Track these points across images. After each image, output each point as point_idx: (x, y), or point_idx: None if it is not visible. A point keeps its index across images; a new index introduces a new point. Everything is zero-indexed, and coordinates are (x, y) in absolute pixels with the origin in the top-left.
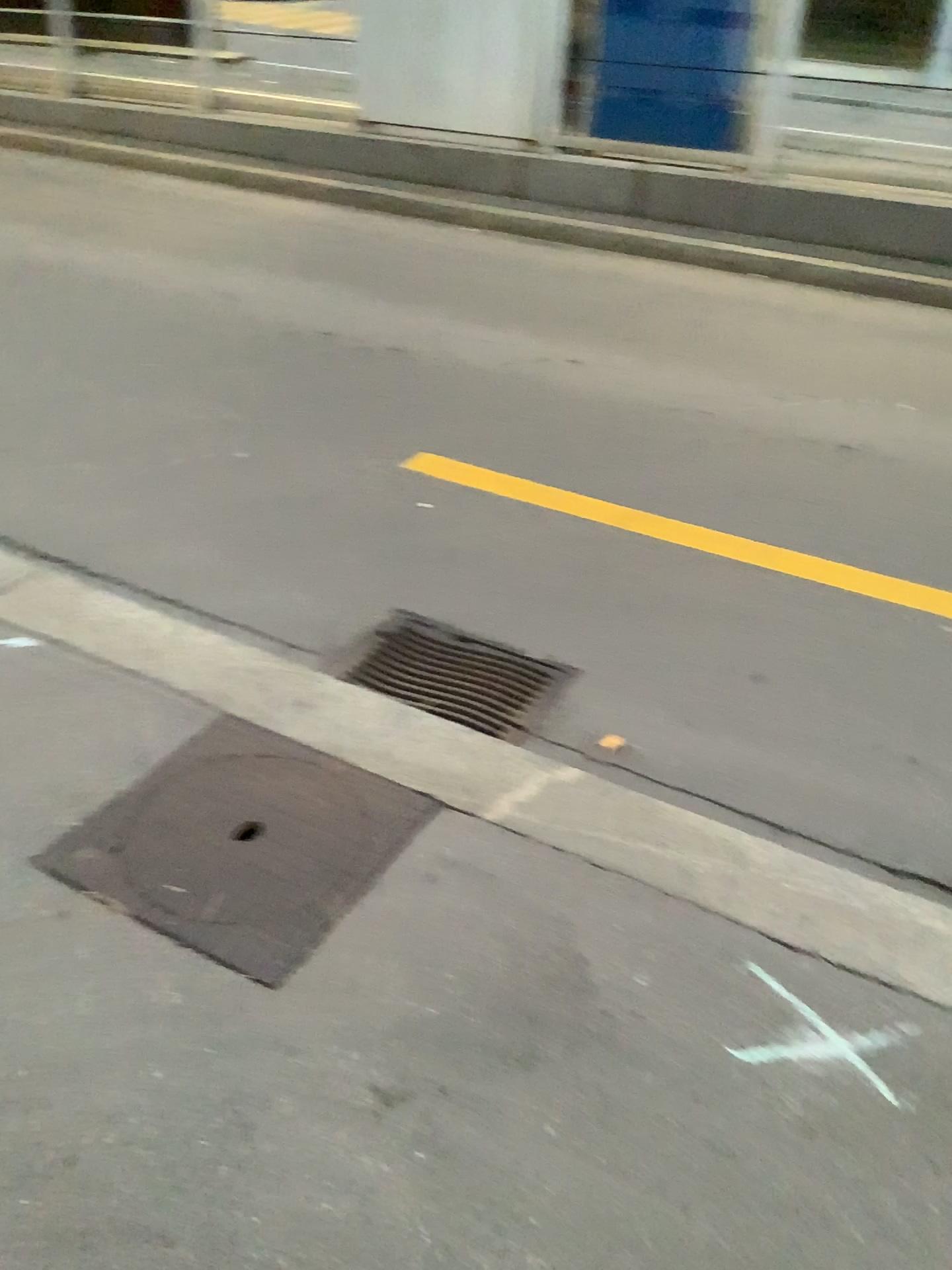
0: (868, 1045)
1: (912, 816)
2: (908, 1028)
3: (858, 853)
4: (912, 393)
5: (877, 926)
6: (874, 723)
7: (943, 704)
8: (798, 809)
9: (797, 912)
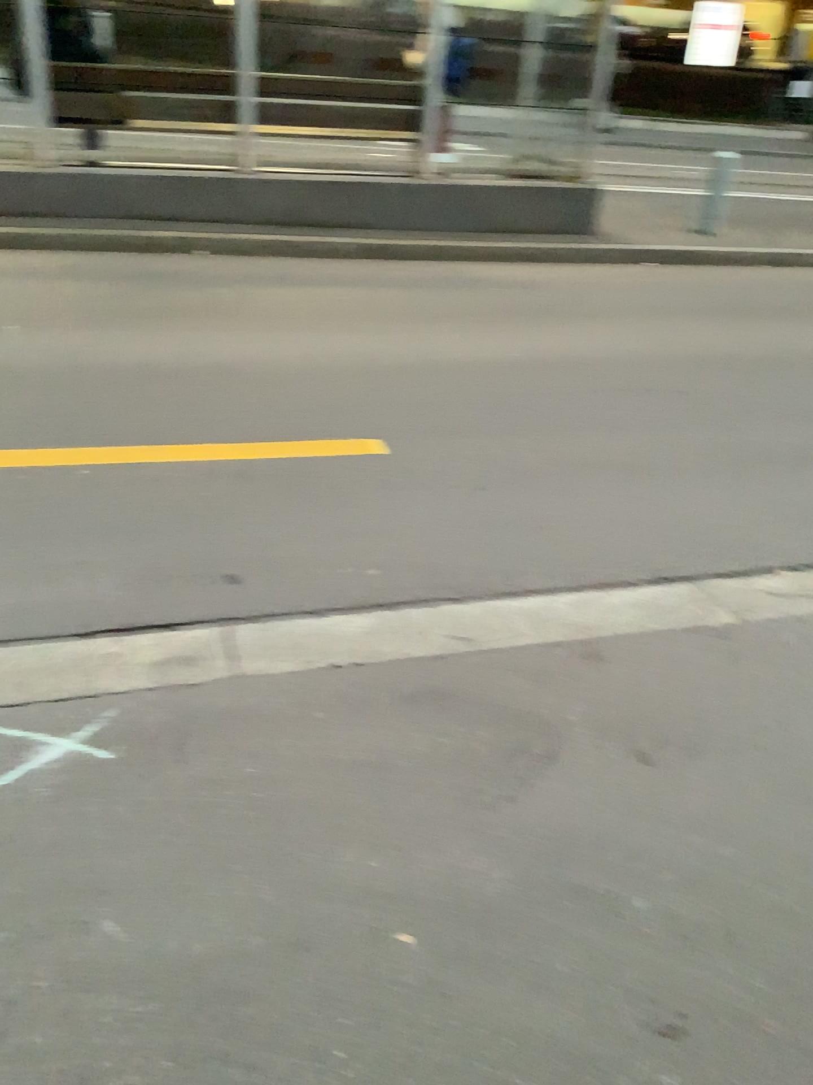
0: (89, 730)
1: (90, 594)
2: (112, 709)
3: (59, 631)
4: (12, 317)
5: (78, 663)
6: (47, 547)
7: (92, 518)
8: (7, 622)
9: (20, 679)
